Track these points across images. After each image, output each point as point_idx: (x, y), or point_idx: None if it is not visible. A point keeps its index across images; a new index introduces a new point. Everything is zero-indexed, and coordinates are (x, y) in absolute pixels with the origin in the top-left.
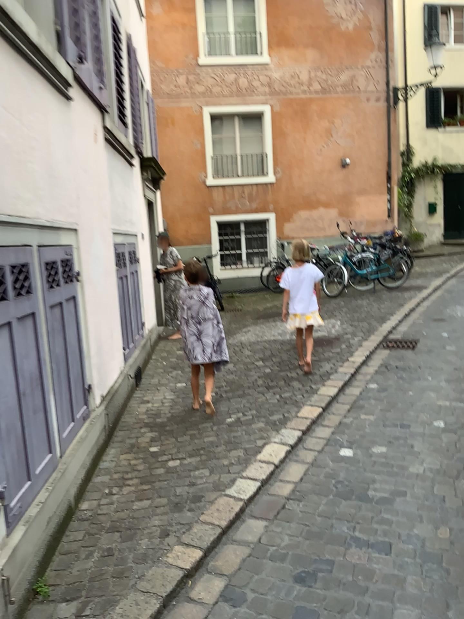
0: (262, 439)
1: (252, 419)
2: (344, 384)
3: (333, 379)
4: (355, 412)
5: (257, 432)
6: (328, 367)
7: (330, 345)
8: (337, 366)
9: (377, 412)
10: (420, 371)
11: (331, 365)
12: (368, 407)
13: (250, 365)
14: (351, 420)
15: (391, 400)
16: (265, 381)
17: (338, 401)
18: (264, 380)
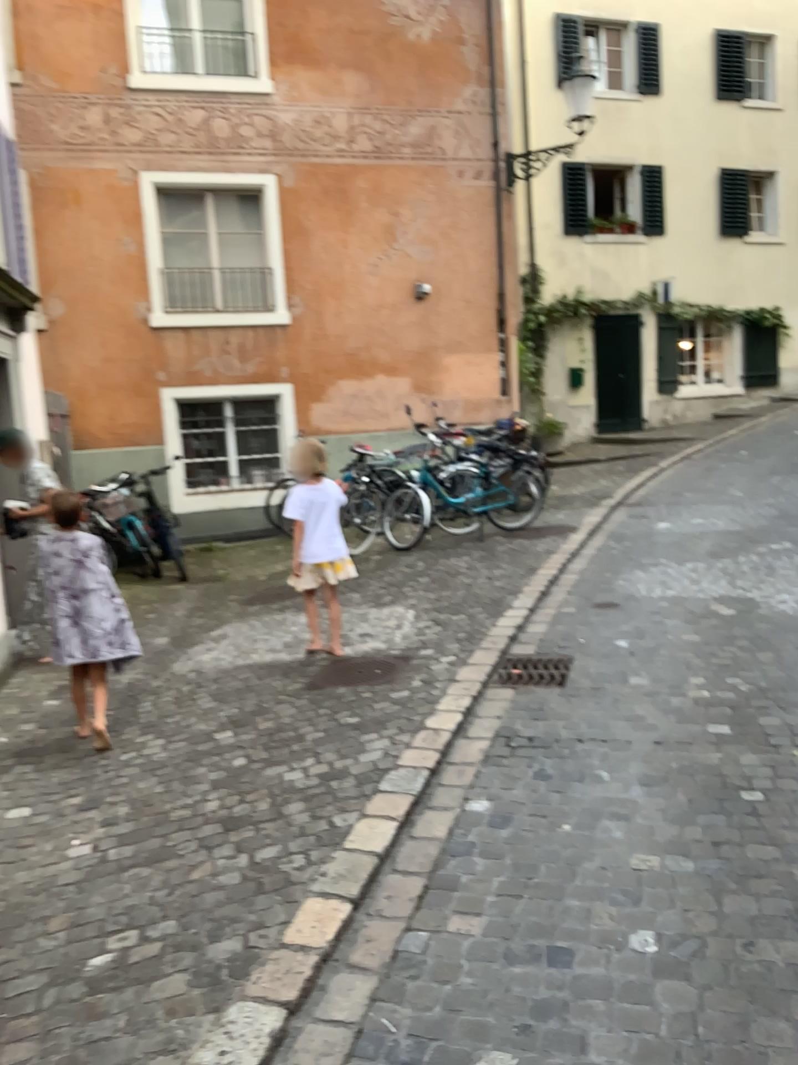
0: (167, 1055)
1: (157, 960)
2: (413, 804)
3: (386, 791)
4: (436, 909)
5: (160, 1018)
6: (379, 751)
7: (386, 684)
8: (397, 748)
9: (493, 909)
10: (587, 758)
11: (385, 746)
12: (468, 890)
13: (198, 747)
14: (425, 942)
15: (525, 860)
16: (223, 801)
17: (396, 866)
18: (222, 800)
